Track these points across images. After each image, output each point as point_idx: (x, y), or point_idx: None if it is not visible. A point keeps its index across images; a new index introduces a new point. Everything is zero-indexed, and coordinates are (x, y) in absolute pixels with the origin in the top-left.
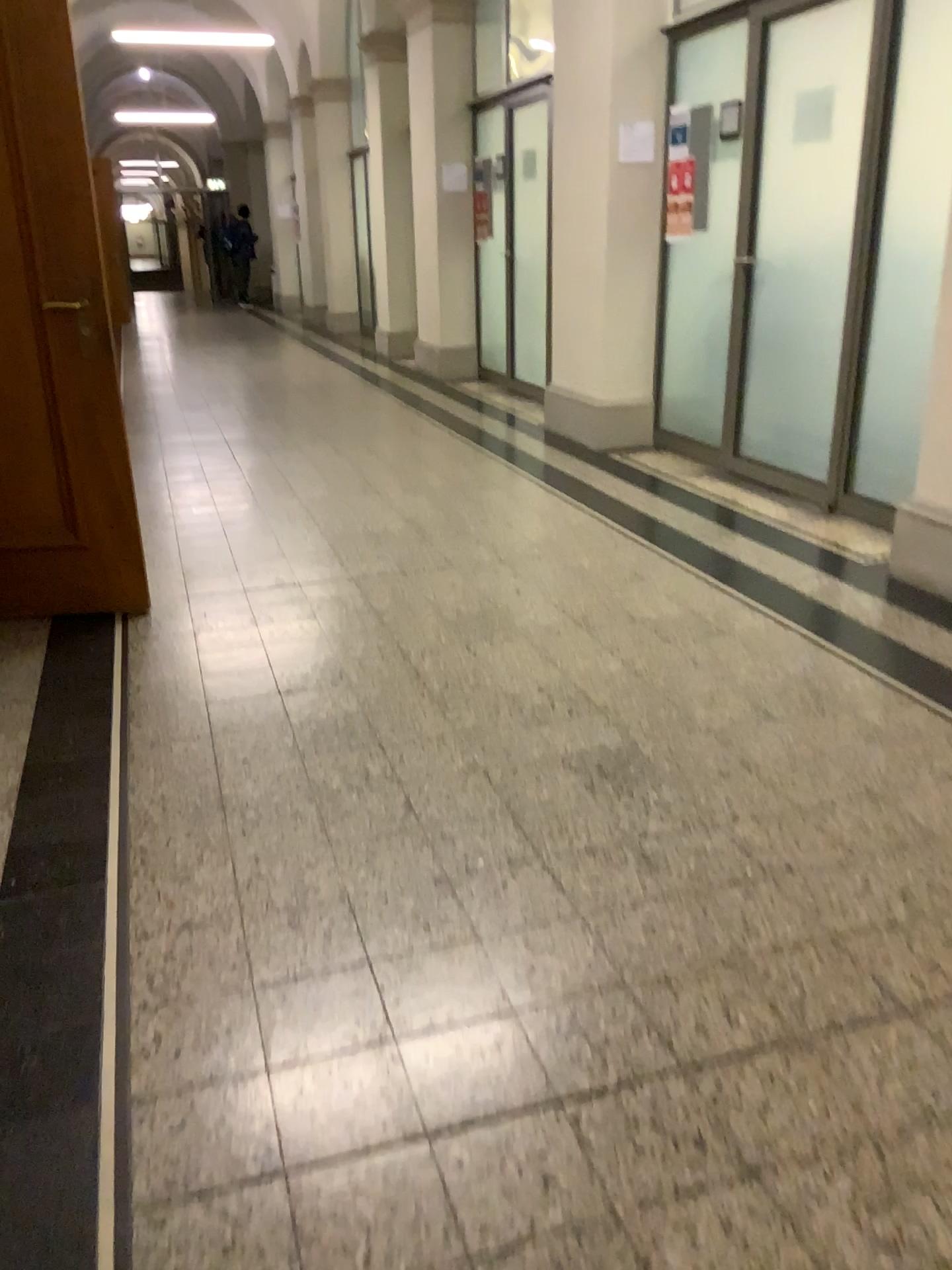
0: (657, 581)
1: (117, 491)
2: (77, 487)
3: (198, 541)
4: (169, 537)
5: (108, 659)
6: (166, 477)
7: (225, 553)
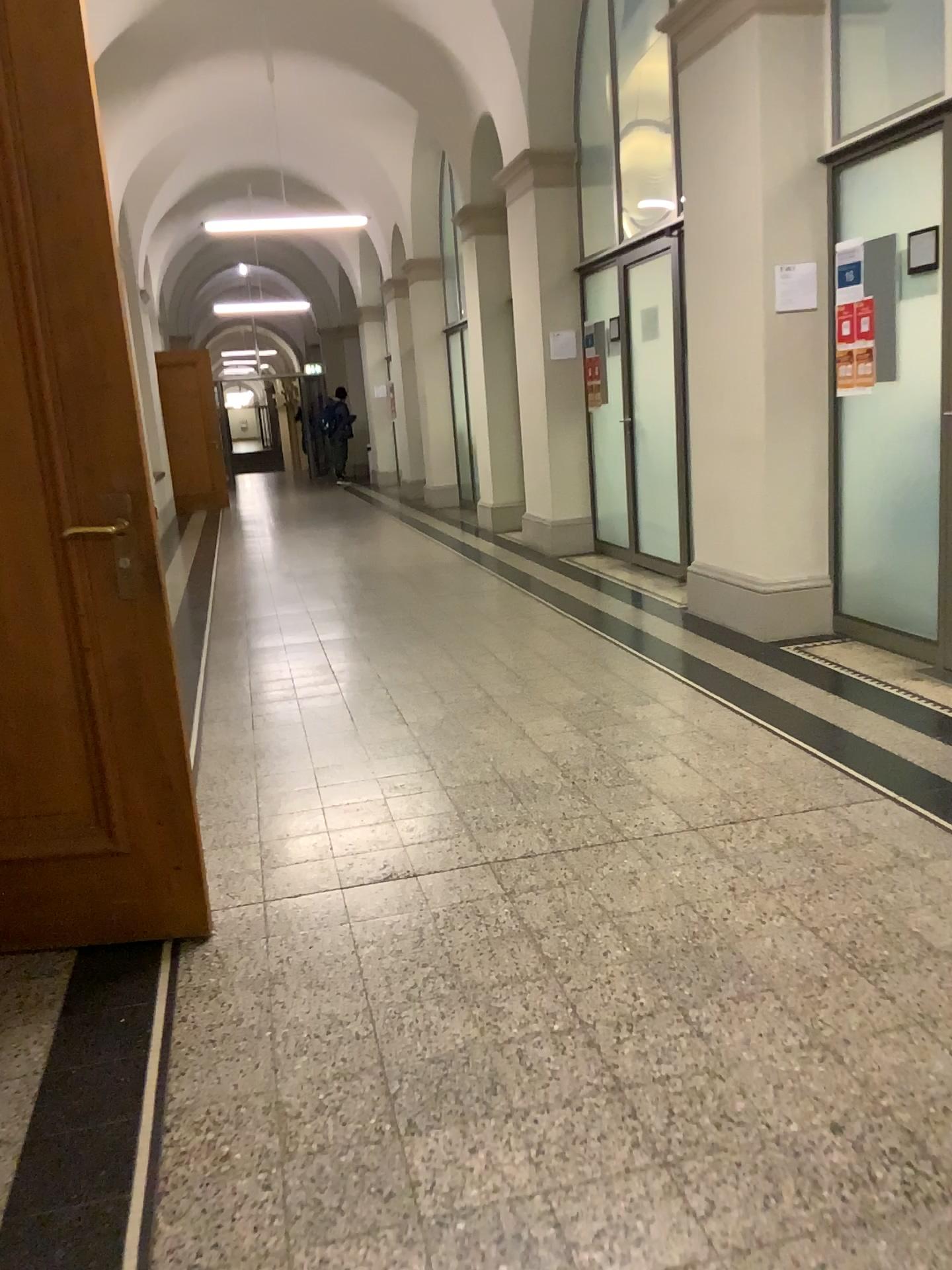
0: (927, 861)
1: (168, 773)
2: (114, 767)
3: (283, 801)
4: (248, 794)
5: (145, 1035)
6: (249, 701)
7: (319, 820)
